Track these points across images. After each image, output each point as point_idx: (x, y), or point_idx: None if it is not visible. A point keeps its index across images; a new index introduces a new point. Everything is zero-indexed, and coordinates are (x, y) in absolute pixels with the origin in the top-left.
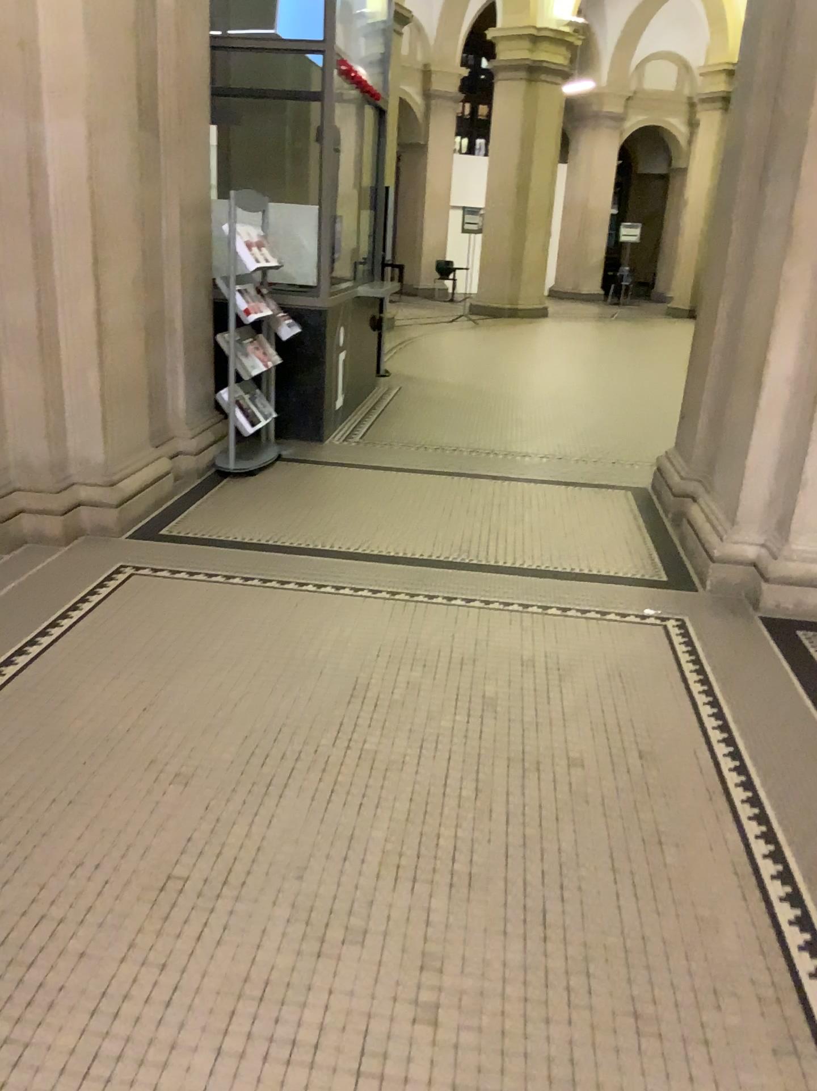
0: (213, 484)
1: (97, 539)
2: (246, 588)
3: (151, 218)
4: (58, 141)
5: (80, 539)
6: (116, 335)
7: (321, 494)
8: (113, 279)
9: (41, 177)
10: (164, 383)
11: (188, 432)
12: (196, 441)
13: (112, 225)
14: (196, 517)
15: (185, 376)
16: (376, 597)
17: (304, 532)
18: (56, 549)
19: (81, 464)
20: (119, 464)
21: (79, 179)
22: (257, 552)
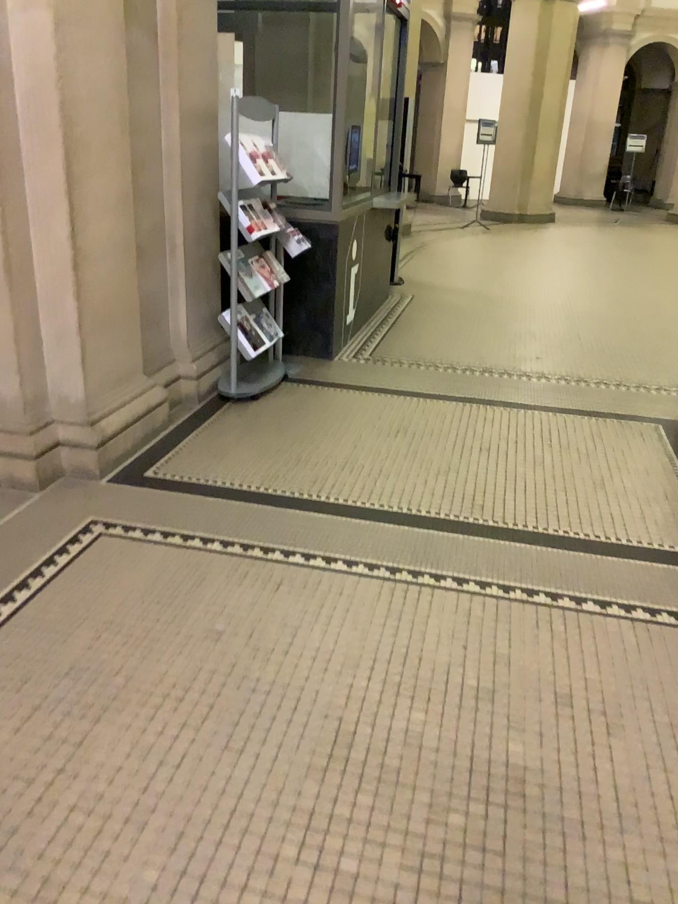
0: (213, 408)
1: (75, 479)
2: (224, 553)
3: (147, 127)
4: (23, 33)
5: (57, 477)
6: (99, 256)
7: (323, 422)
8: (94, 194)
9: (7, 77)
10: (162, 304)
11: (190, 351)
12: (201, 360)
13: (93, 132)
14: (187, 451)
15: (188, 294)
16: (372, 571)
17: (300, 472)
18: (27, 492)
19: (59, 396)
20: (104, 394)
21: (48, 77)
22: (245, 500)
